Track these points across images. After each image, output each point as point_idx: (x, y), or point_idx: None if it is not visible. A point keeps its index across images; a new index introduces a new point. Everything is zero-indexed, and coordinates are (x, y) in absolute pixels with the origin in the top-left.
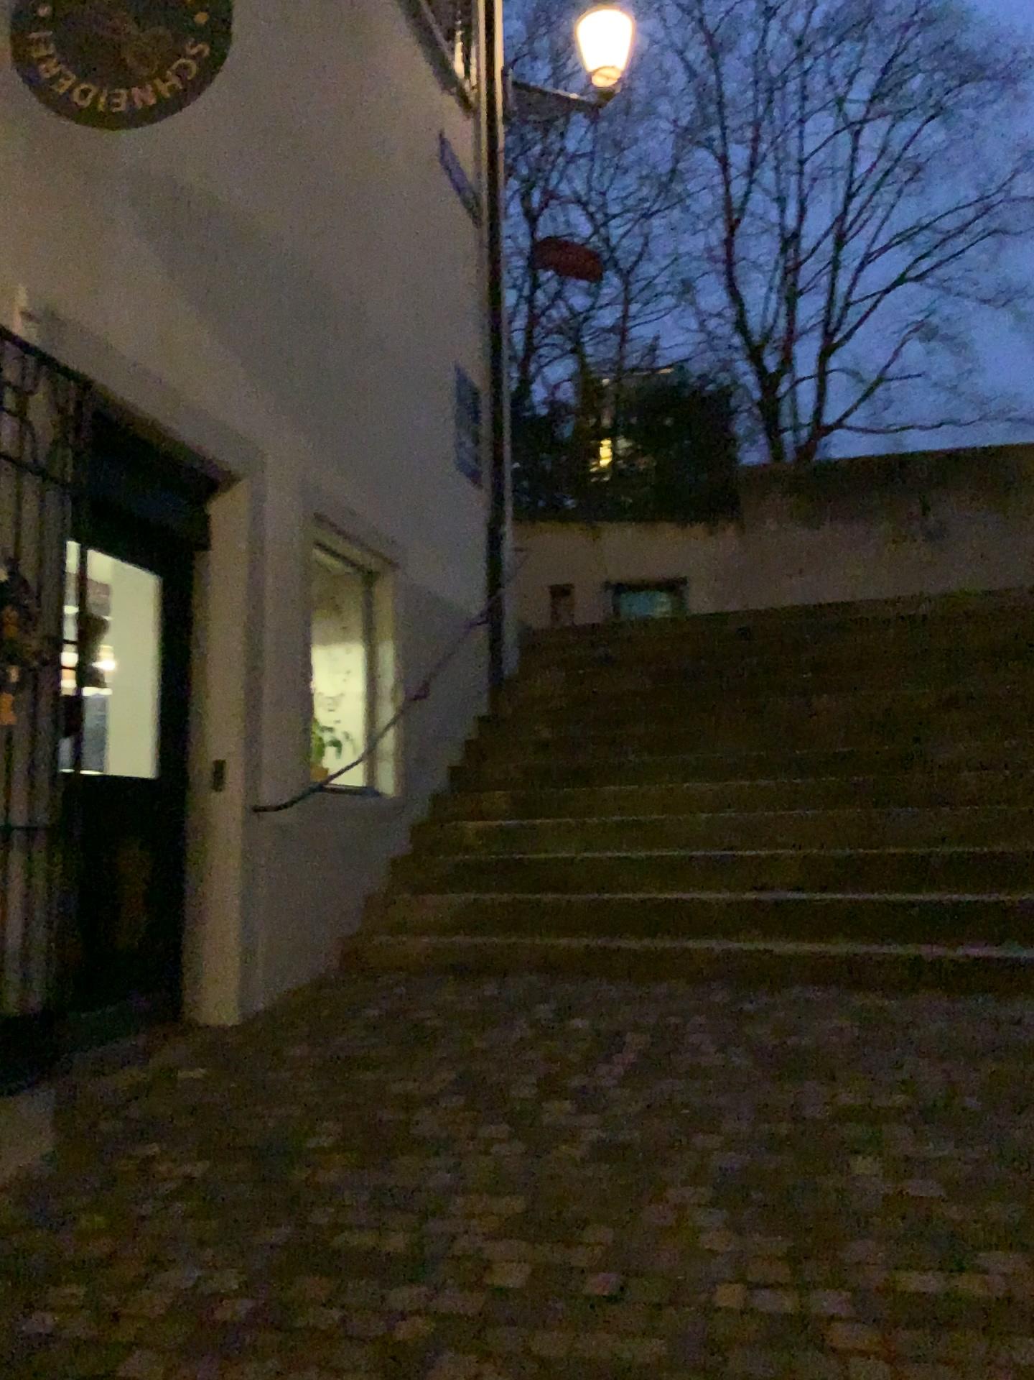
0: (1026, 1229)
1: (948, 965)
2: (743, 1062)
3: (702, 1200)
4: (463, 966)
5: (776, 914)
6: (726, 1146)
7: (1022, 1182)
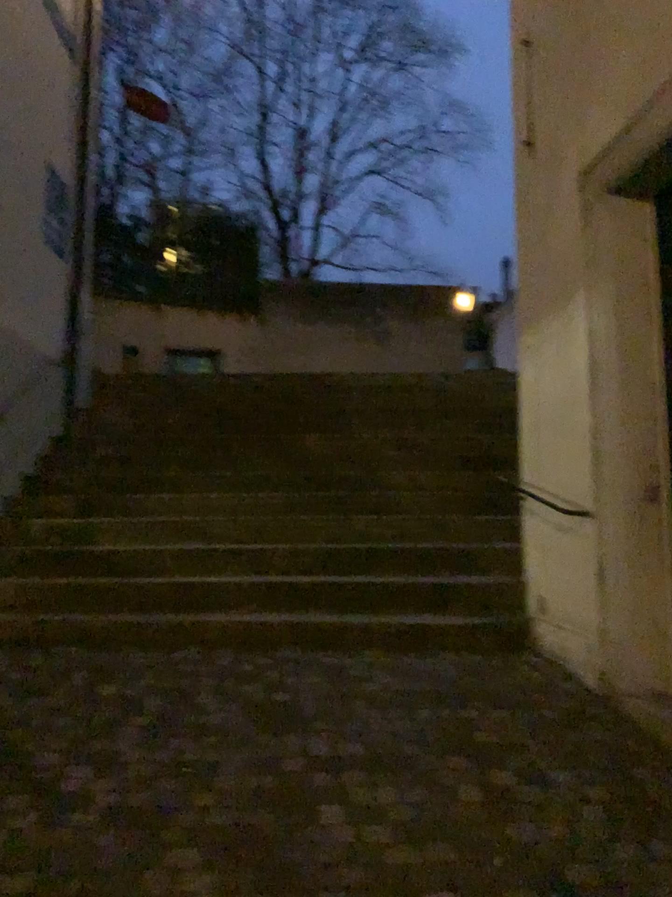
0: (457, 873)
1: (388, 631)
2: (238, 721)
3: (193, 868)
4: (17, 638)
5: (269, 591)
6: (218, 807)
7: (450, 825)
